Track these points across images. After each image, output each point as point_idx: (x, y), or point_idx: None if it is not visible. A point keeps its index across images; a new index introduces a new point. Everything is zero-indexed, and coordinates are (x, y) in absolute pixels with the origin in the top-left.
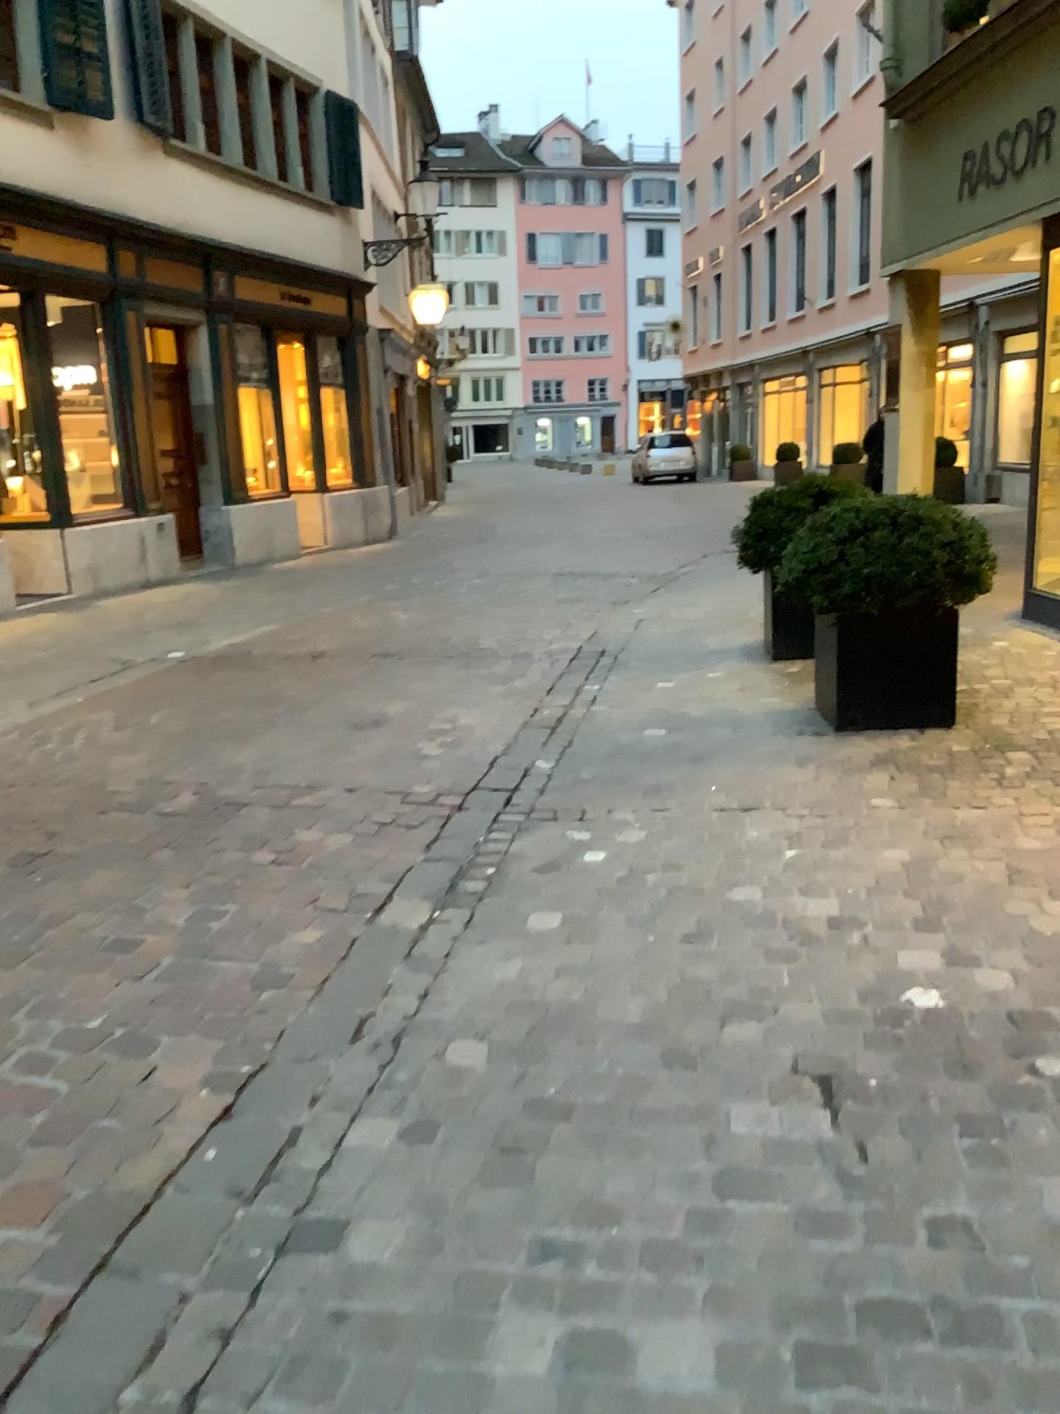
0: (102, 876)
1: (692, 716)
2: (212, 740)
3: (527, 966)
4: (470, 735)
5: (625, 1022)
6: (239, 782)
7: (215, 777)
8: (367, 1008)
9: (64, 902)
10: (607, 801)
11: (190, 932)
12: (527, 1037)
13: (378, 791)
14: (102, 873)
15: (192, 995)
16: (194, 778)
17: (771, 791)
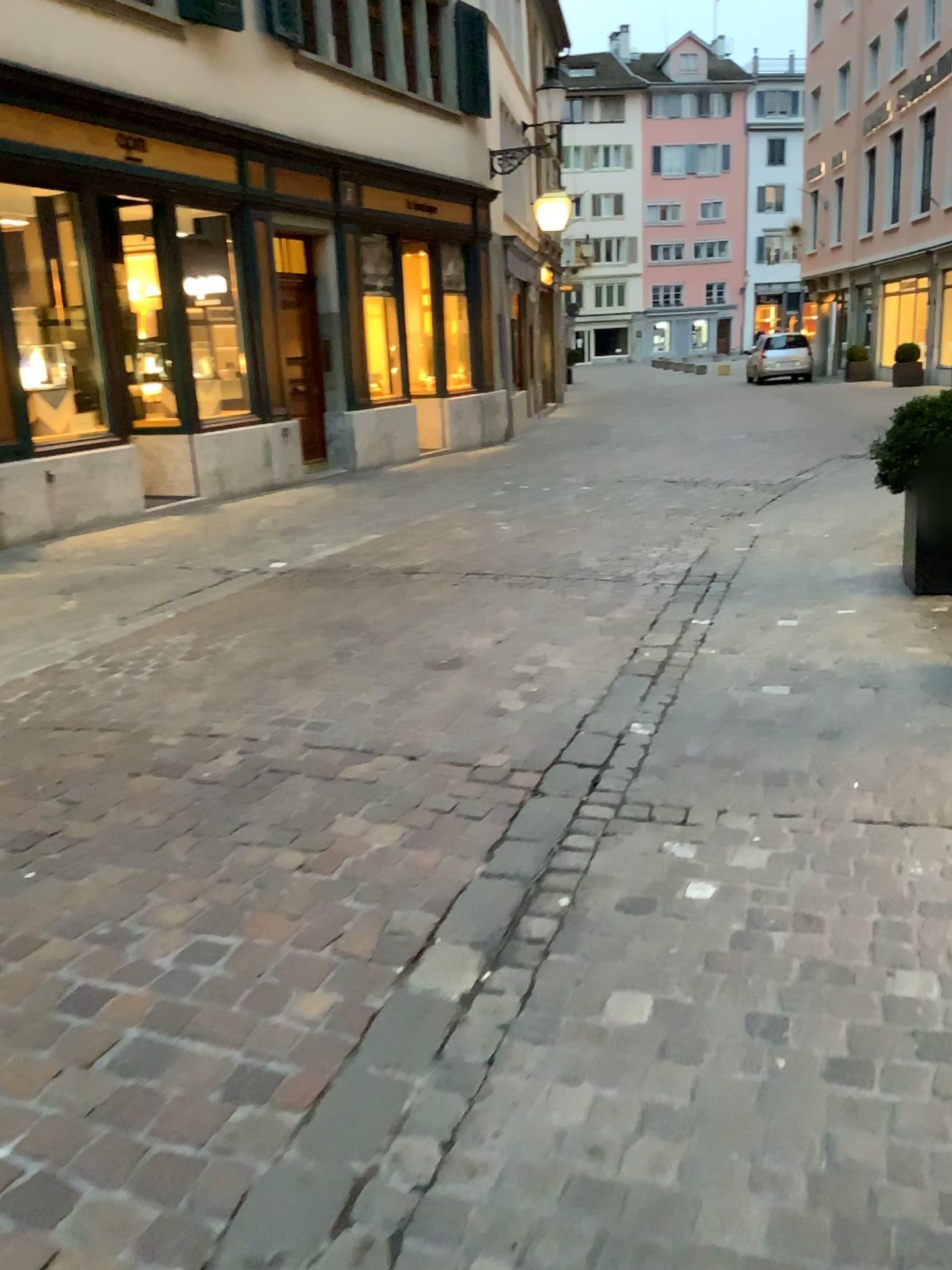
0: (98, 878)
1: (820, 672)
2: (272, 683)
3: (597, 1101)
4: (557, 687)
5: (740, 1256)
6: (289, 742)
7: (265, 733)
8: (367, 1162)
9: (41, 919)
10: (717, 796)
11: (173, 982)
12: (587, 1264)
13: (442, 763)
14: (98, 875)
15: (140, 1109)
16: (240, 736)
17: (930, 797)
